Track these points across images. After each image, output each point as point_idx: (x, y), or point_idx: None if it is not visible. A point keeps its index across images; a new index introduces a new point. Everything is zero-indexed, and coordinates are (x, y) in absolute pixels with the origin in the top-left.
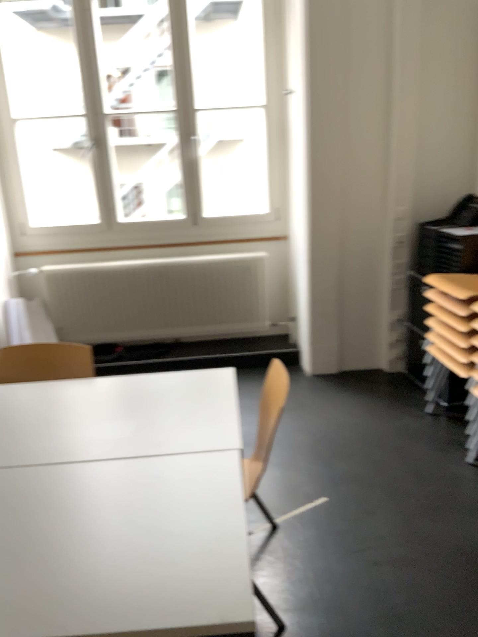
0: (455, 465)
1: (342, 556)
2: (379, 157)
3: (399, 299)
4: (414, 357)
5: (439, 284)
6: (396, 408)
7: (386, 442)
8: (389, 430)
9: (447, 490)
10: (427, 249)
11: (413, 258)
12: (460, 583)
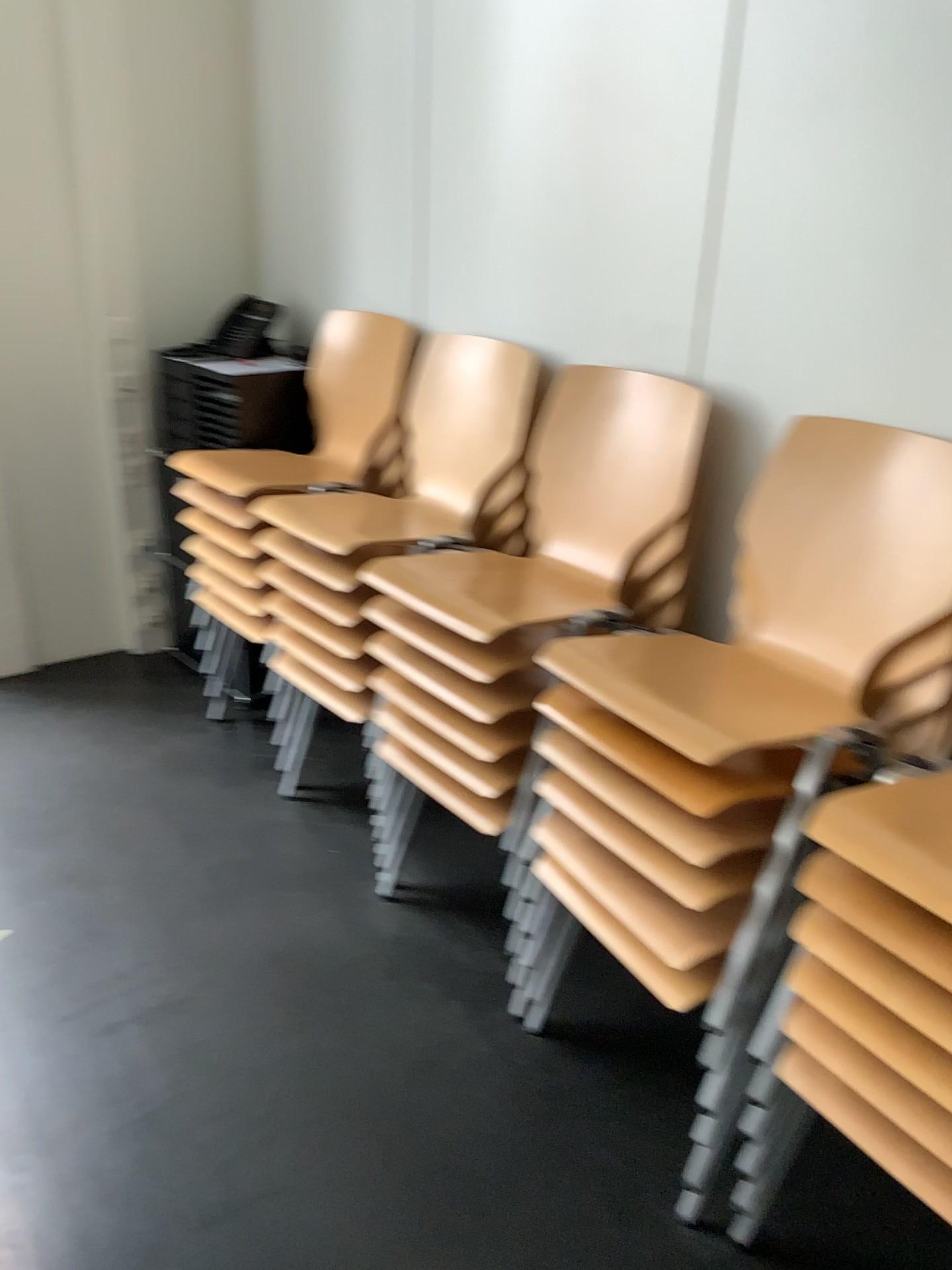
0: (257, 809)
1: (34, 1036)
2: (65, 210)
3: (144, 507)
4: (185, 620)
5: (198, 471)
6: (151, 722)
7: (130, 791)
8: (135, 767)
9: (242, 857)
10: (182, 405)
11: (162, 424)
12: (262, 1017)
